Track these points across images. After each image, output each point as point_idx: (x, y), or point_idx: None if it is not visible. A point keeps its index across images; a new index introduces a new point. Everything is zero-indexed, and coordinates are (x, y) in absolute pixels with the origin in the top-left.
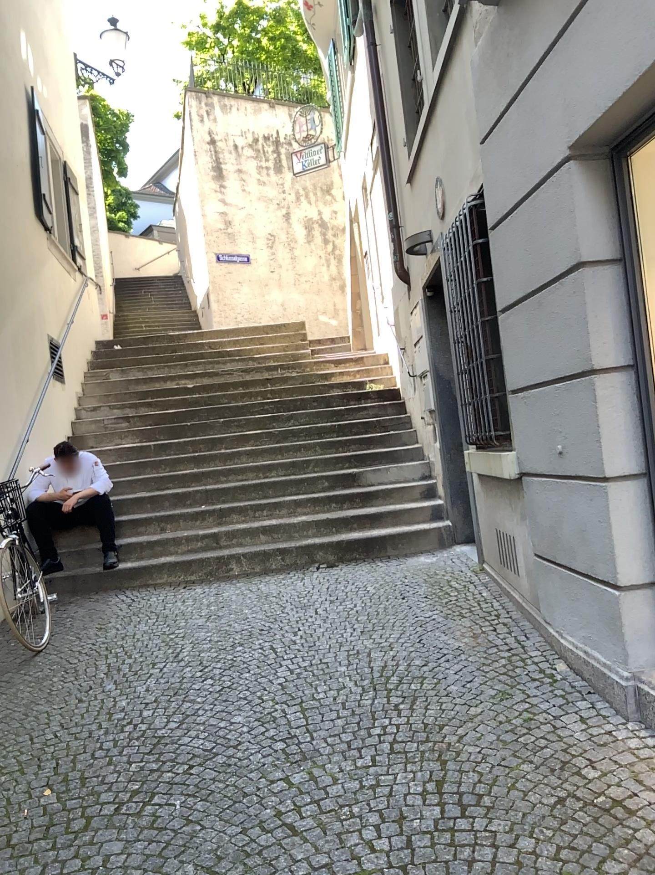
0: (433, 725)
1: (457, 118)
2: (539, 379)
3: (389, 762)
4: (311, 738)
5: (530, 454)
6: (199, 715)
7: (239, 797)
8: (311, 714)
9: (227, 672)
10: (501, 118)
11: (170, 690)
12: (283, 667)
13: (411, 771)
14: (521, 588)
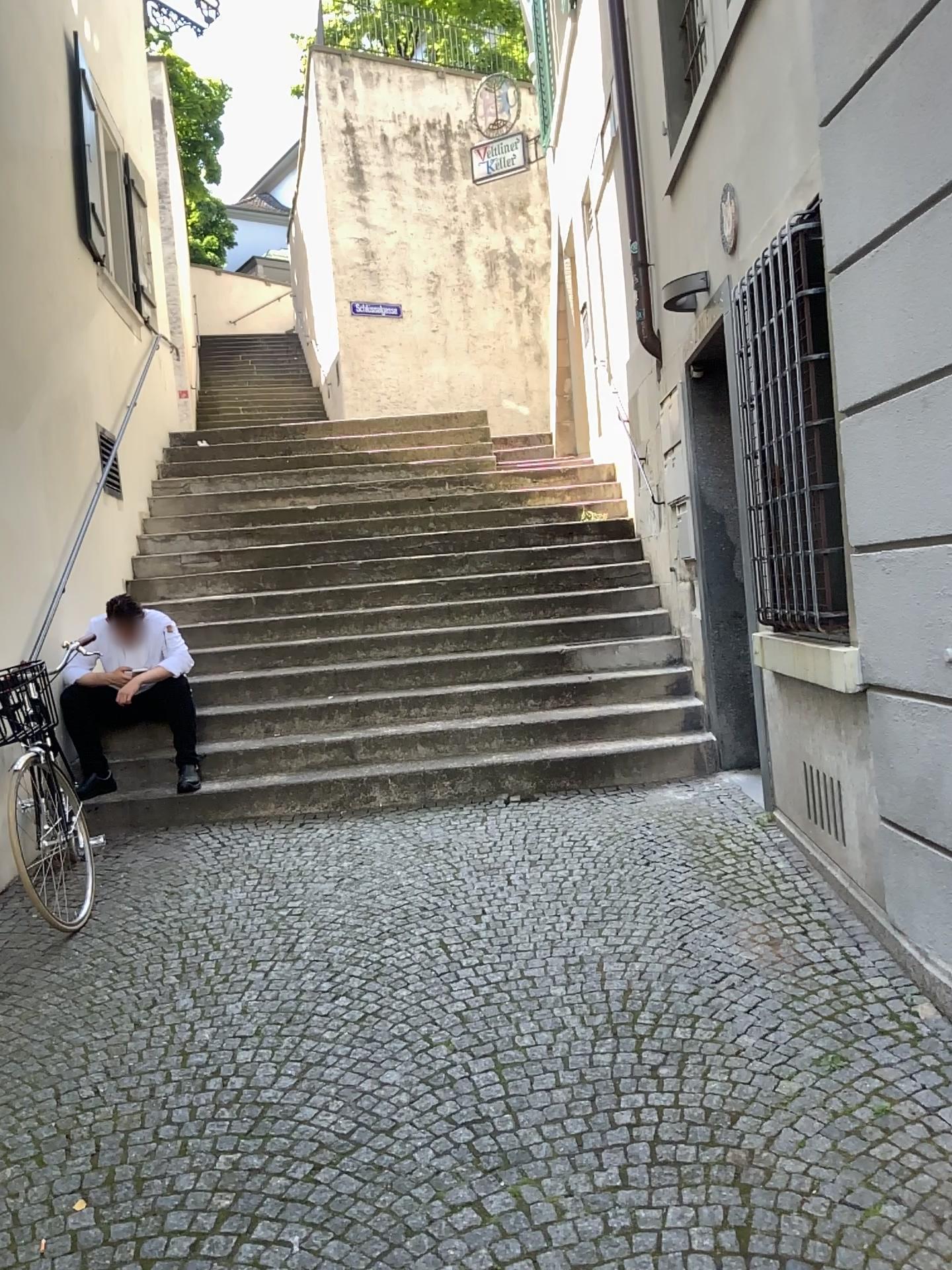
0: (721, 1114)
1: (774, 84)
2: (912, 532)
3: (651, 1183)
4: (516, 1126)
5: (885, 656)
6: (329, 1068)
7: (399, 1240)
8: (513, 1078)
9: (372, 987)
10: (866, 79)
11: (282, 1014)
12: (463, 983)
13: (692, 1206)
14: (850, 867)
